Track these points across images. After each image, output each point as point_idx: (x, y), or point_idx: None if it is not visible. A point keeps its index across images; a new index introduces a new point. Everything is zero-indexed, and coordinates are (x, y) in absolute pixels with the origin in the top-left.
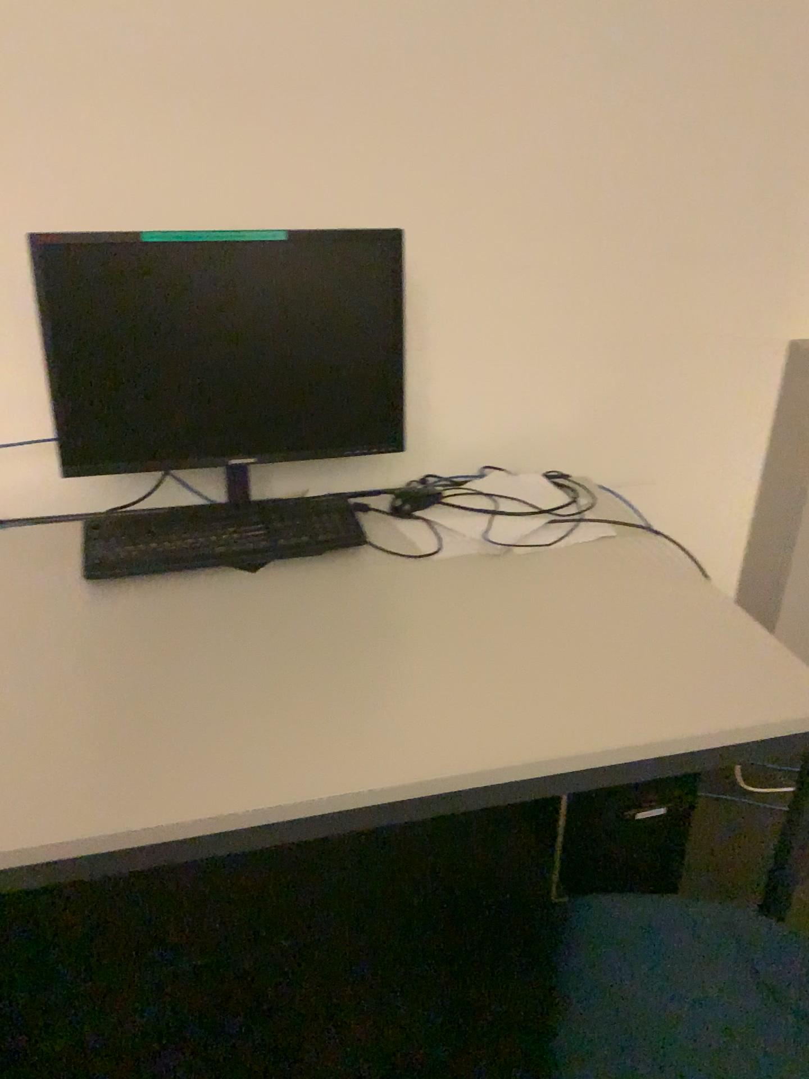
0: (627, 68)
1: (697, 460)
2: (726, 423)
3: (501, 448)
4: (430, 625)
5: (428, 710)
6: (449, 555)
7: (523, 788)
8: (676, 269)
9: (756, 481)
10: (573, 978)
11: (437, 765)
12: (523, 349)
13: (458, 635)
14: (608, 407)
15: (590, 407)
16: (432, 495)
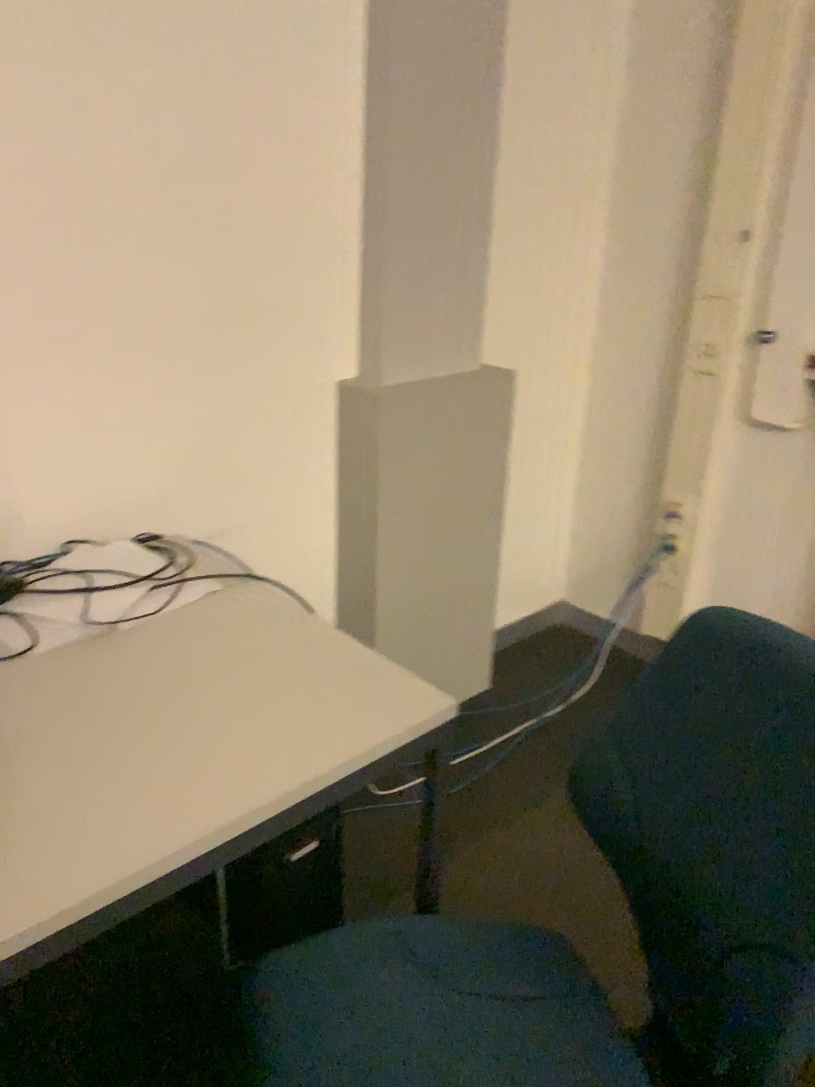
0: (138, 134)
1: (278, 501)
2: (296, 462)
3: (80, 523)
4: (42, 733)
5: (61, 828)
6: (47, 650)
7: (181, 877)
8: (224, 324)
9: (334, 511)
10: (269, 1048)
11: (83, 885)
12: (84, 419)
13: (76, 735)
14: (184, 464)
15: (165, 467)
16: (13, 589)
